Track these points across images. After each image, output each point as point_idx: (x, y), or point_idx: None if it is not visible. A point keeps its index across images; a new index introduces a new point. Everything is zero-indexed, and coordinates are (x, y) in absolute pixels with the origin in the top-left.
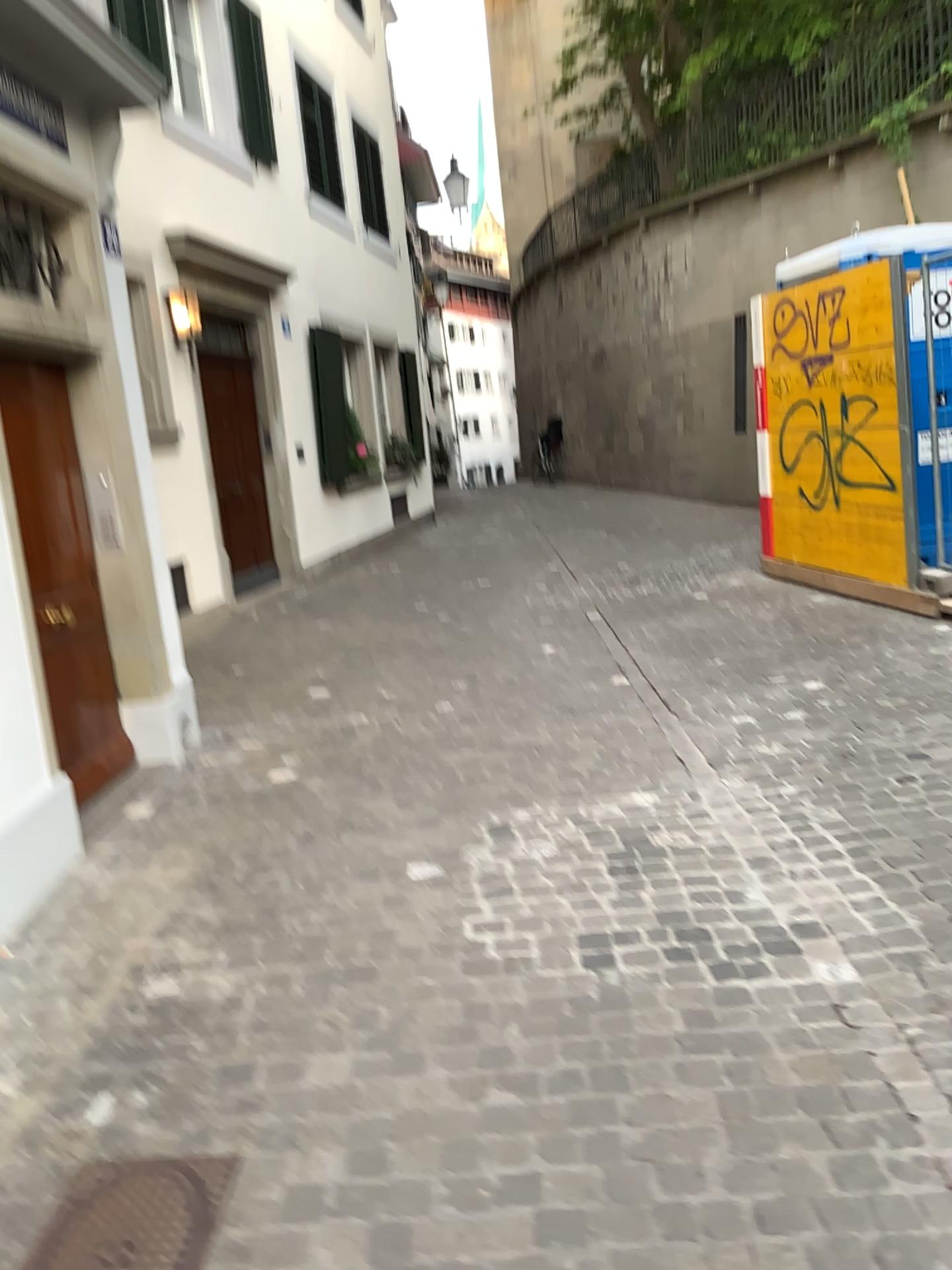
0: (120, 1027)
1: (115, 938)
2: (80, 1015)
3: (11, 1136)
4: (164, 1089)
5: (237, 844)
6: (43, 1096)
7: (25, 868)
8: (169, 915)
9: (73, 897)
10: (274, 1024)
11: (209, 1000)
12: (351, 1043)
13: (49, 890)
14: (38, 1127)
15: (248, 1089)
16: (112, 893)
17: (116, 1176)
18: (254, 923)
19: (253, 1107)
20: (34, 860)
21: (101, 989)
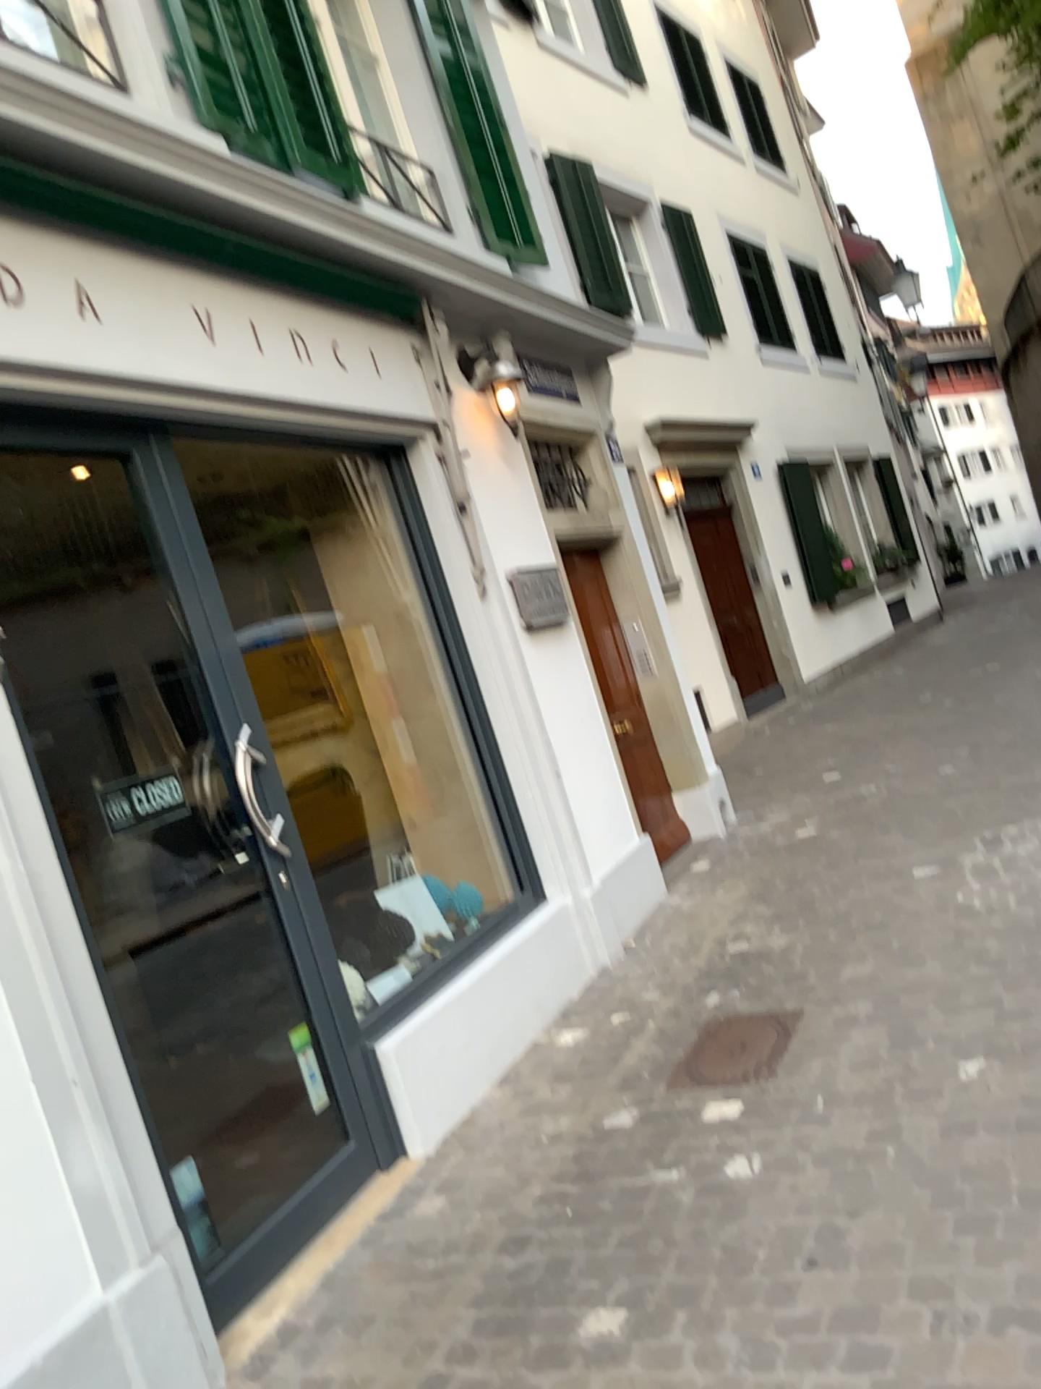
0: (716, 963)
1: (701, 927)
2: (688, 962)
3: (662, 1011)
4: (750, 985)
5: (778, 871)
6: (676, 996)
7: (633, 891)
8: (736, 912)
9: (667, 912)
10: (817, 952)
11: (771, 947)
12: (870, 954)
13: (650, 909)
14: (677, 1007)
15: (803, 980)
16: (694, 906)
17: (729, 1019)
18: (796, 908)
19: (808, 987)
20: (638, 887)
21: (699, 949)
